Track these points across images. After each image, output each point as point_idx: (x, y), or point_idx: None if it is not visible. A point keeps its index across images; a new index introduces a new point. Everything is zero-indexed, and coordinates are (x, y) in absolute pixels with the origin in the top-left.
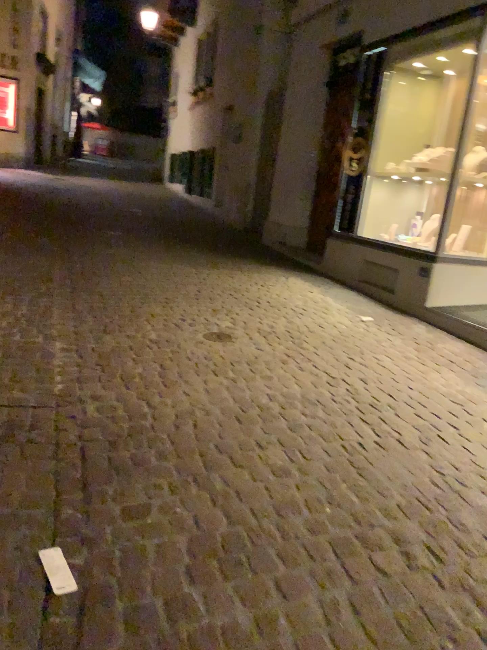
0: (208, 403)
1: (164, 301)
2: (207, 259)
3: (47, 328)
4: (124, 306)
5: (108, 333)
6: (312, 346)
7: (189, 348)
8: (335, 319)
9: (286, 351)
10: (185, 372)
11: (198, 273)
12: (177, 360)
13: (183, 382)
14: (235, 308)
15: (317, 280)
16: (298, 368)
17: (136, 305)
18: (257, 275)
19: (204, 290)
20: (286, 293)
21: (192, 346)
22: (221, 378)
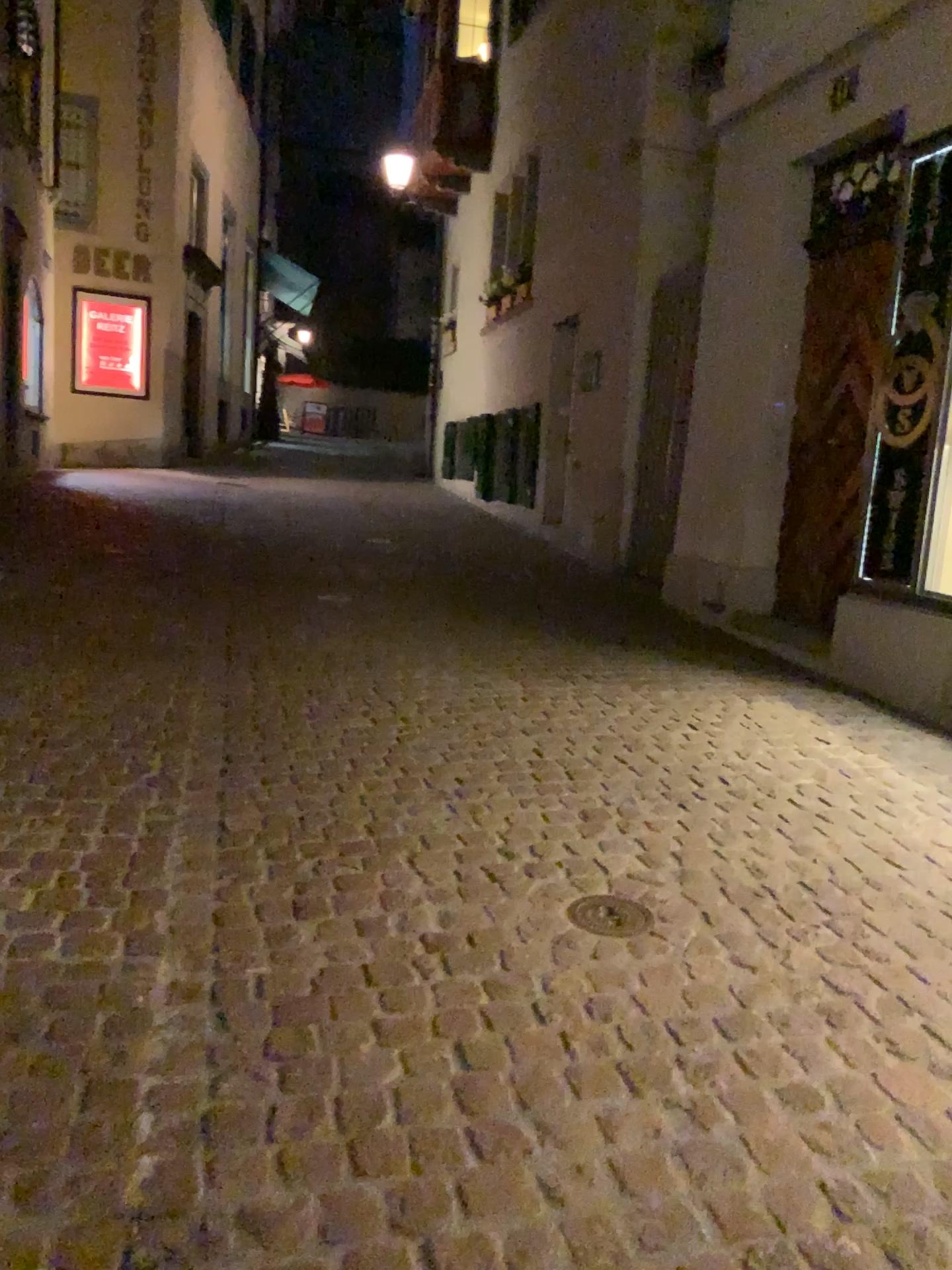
0: (632, 1249)
1: (455, 794)
2: (548, 659)
3: (139, 913)
4: (351, 819)
5: (305, 923)
6: (893, 946)
7: (536, 975)
8: (918, 835)
9: (825, 971)
10: (538, 1086)
11: (530, 700)
12: (507, 1028)
13: (538, 1137)
14: (641, 811)
15: (824, 705)
16: (885, 1050)
17: (381, 815)
18: (672, 698)
19: (553, 753)
20: (760, 751)
21: (545, 964)
22: (656, 1113)
